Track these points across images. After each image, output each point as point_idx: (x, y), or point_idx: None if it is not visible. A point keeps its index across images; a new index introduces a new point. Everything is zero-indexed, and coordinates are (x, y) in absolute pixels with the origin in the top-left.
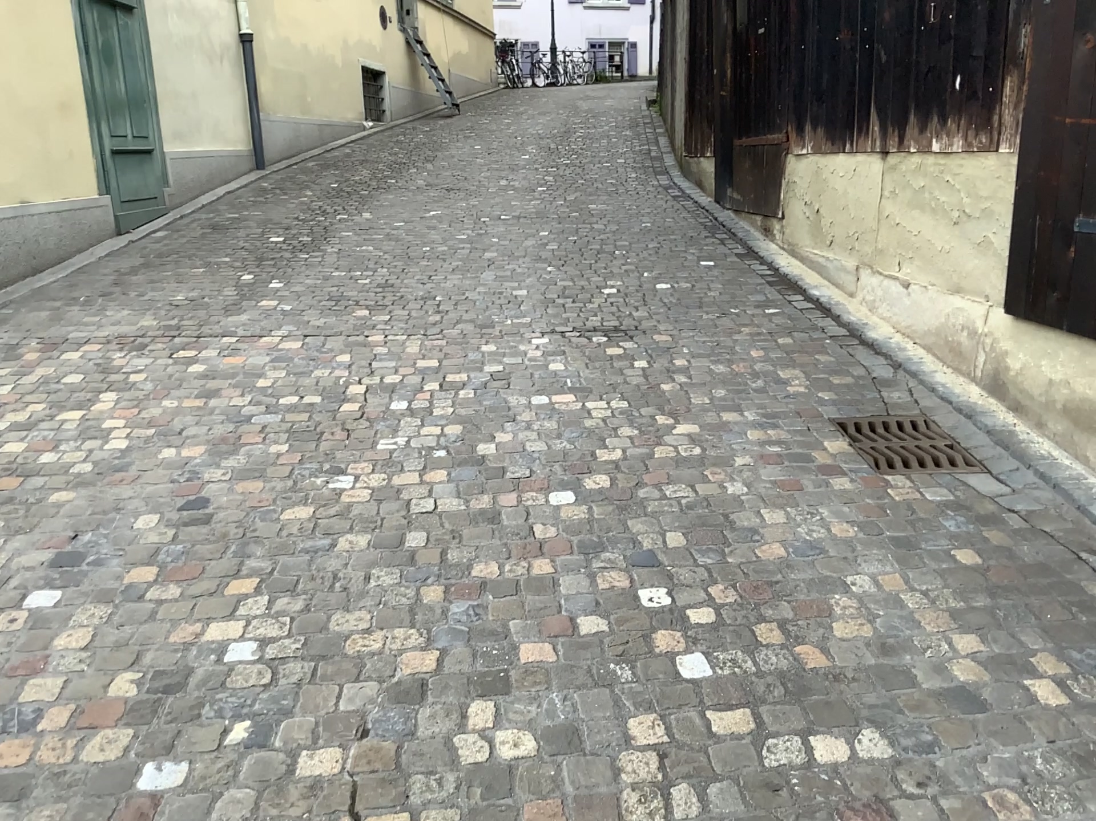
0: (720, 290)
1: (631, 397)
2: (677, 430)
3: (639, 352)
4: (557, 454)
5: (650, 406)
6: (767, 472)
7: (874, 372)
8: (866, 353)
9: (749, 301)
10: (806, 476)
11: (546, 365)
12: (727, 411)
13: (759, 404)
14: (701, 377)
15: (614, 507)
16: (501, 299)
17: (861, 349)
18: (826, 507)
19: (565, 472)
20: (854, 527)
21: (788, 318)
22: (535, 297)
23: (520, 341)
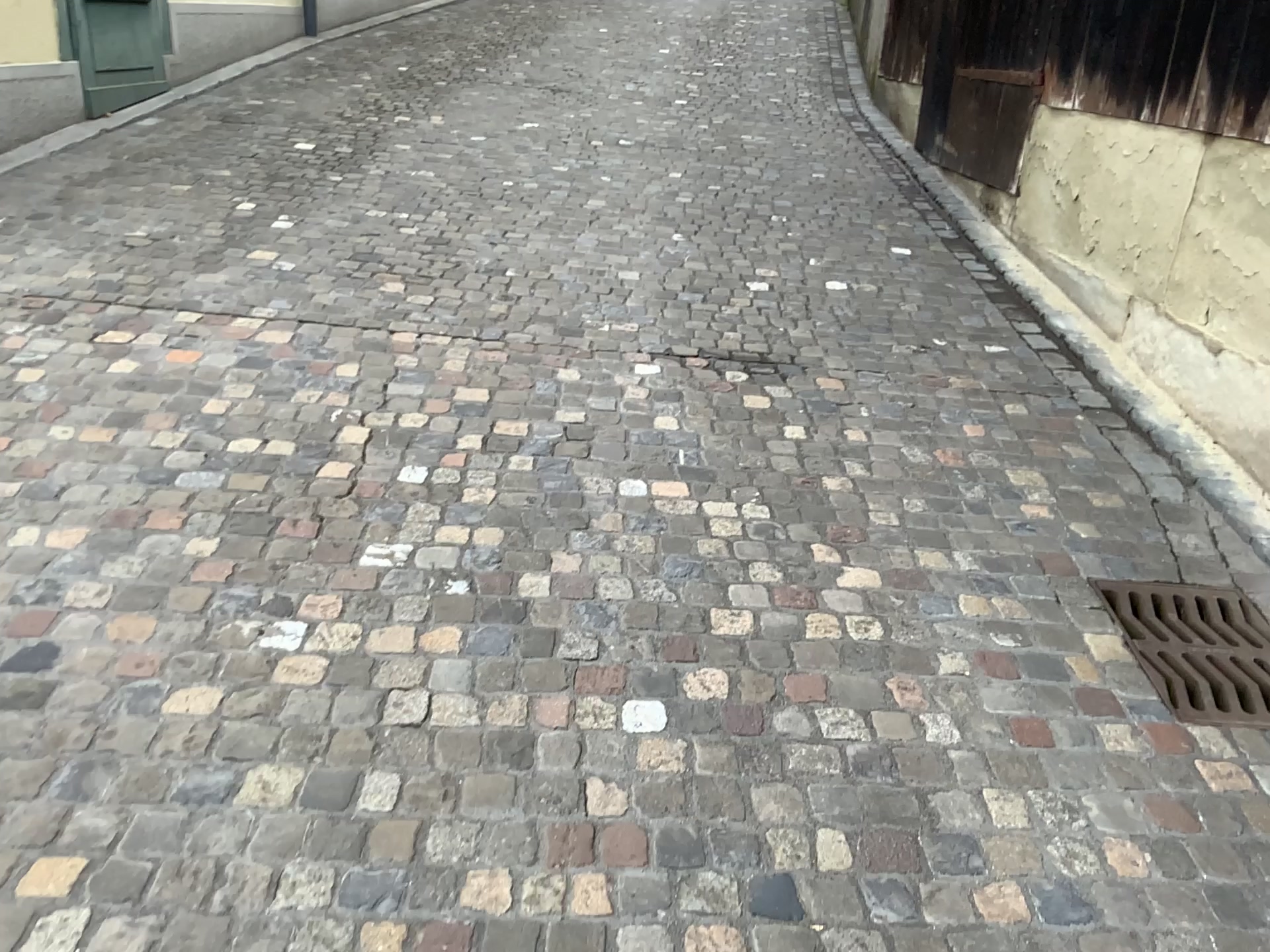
0: (918, 304)
1: (775, 503)
2: (844, 581)
3: (794, 411)
4: (647, 614)
5: (805, 525)
6: (992, 695)
7: (1155, 492)
8: (1138, 448)
9: (961, 329)
10: (1057, 714)
11: (651, 420)
12: (927, 550)
13: (976, 540)
14: (887, 472)
15: (729, 750)
16: (600, 289)
17: (1130, 440)
18: (1093, 795)
19: (656, 655)
20: (1146, 856)
21: (1018, 368)
22: (649, 289)
23: (618, 369)
